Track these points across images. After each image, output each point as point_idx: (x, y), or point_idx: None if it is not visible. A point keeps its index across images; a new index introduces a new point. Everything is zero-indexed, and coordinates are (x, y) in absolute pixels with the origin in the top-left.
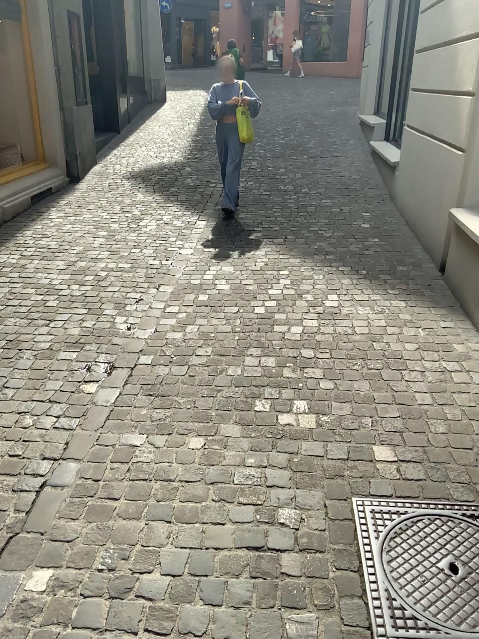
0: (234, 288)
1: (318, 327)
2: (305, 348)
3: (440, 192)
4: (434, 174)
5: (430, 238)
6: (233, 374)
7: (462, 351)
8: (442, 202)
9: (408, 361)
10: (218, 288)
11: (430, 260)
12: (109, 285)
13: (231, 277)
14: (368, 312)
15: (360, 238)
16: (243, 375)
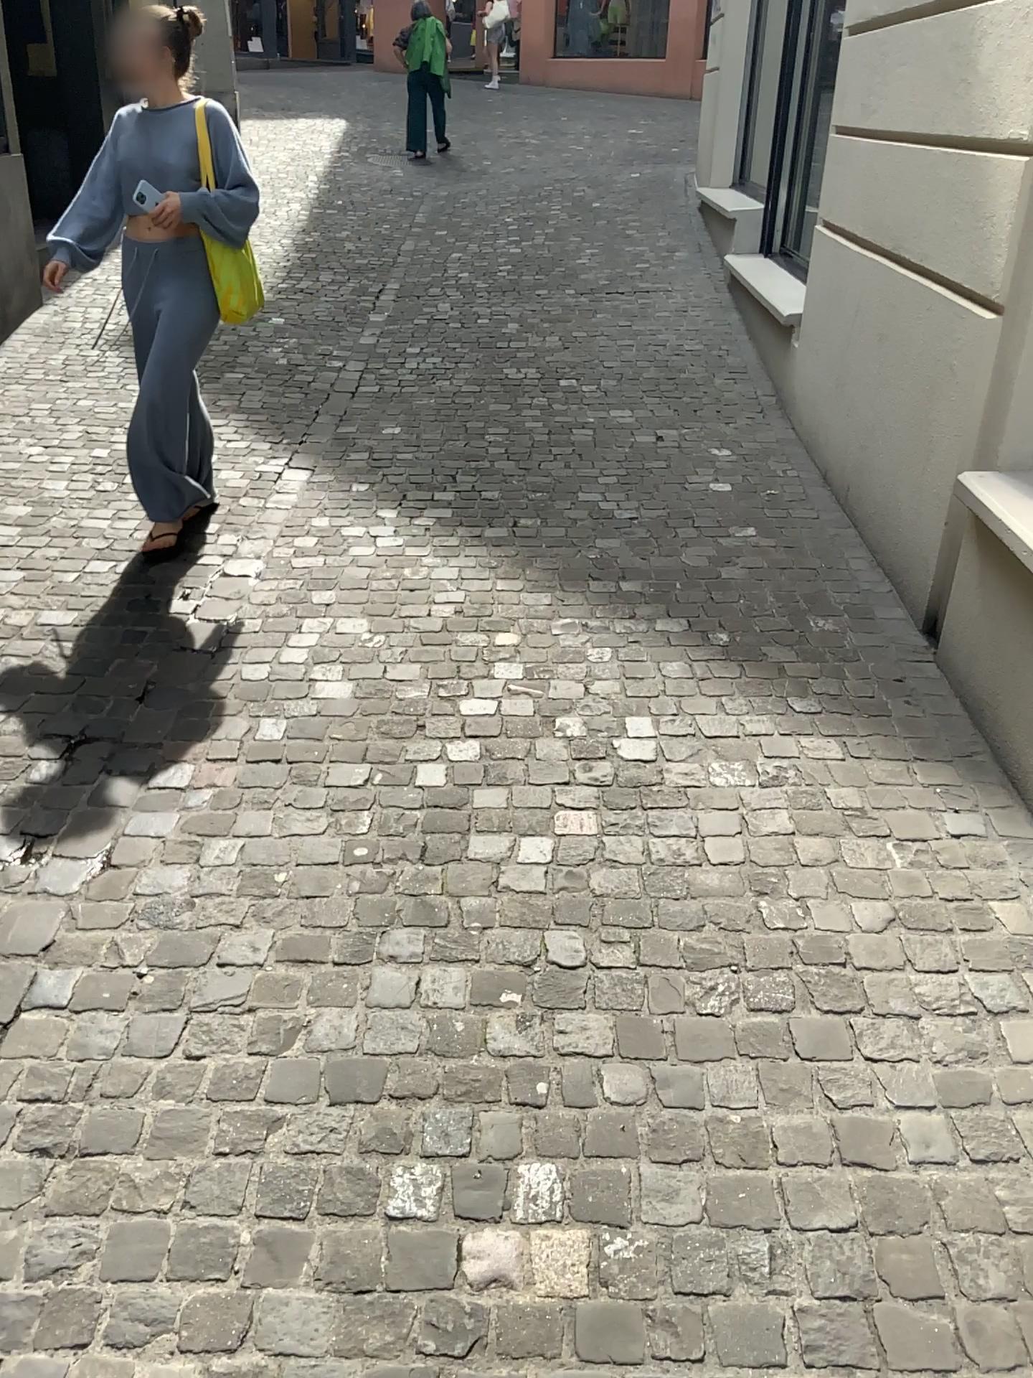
0: (364, 697)
1: (598, 841)
2: (559, 925)
3: (926, 418)
4: (909, 366)
5: (898, 538)
6: (330, 1040)
7: (1023, 931)
8: (931, 445)
9: (869, 974)
10: (319, 697)
11: (898, 599)
12: (3, 690)
13: (359, 660)
14: (741, 782)
15: (711, 528)
16: (361, 1047)
